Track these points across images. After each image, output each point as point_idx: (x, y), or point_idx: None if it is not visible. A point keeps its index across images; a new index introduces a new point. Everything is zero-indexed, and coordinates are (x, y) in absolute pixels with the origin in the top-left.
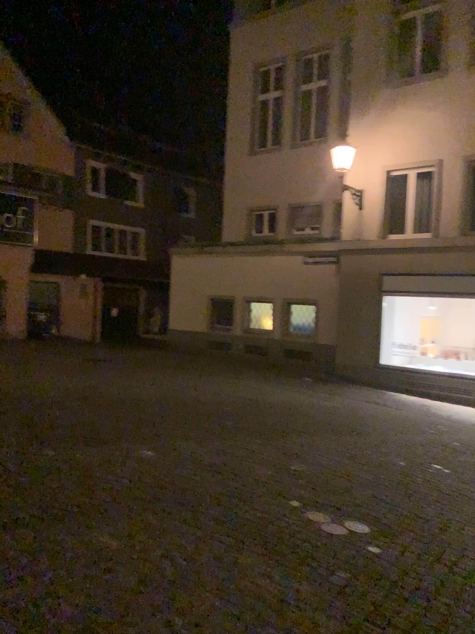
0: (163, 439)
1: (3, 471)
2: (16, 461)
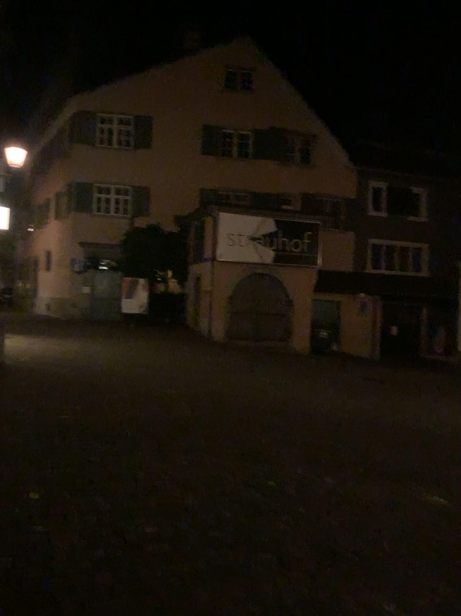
0: (457, 485)
1: (279, 497)
2: (292, 486)
